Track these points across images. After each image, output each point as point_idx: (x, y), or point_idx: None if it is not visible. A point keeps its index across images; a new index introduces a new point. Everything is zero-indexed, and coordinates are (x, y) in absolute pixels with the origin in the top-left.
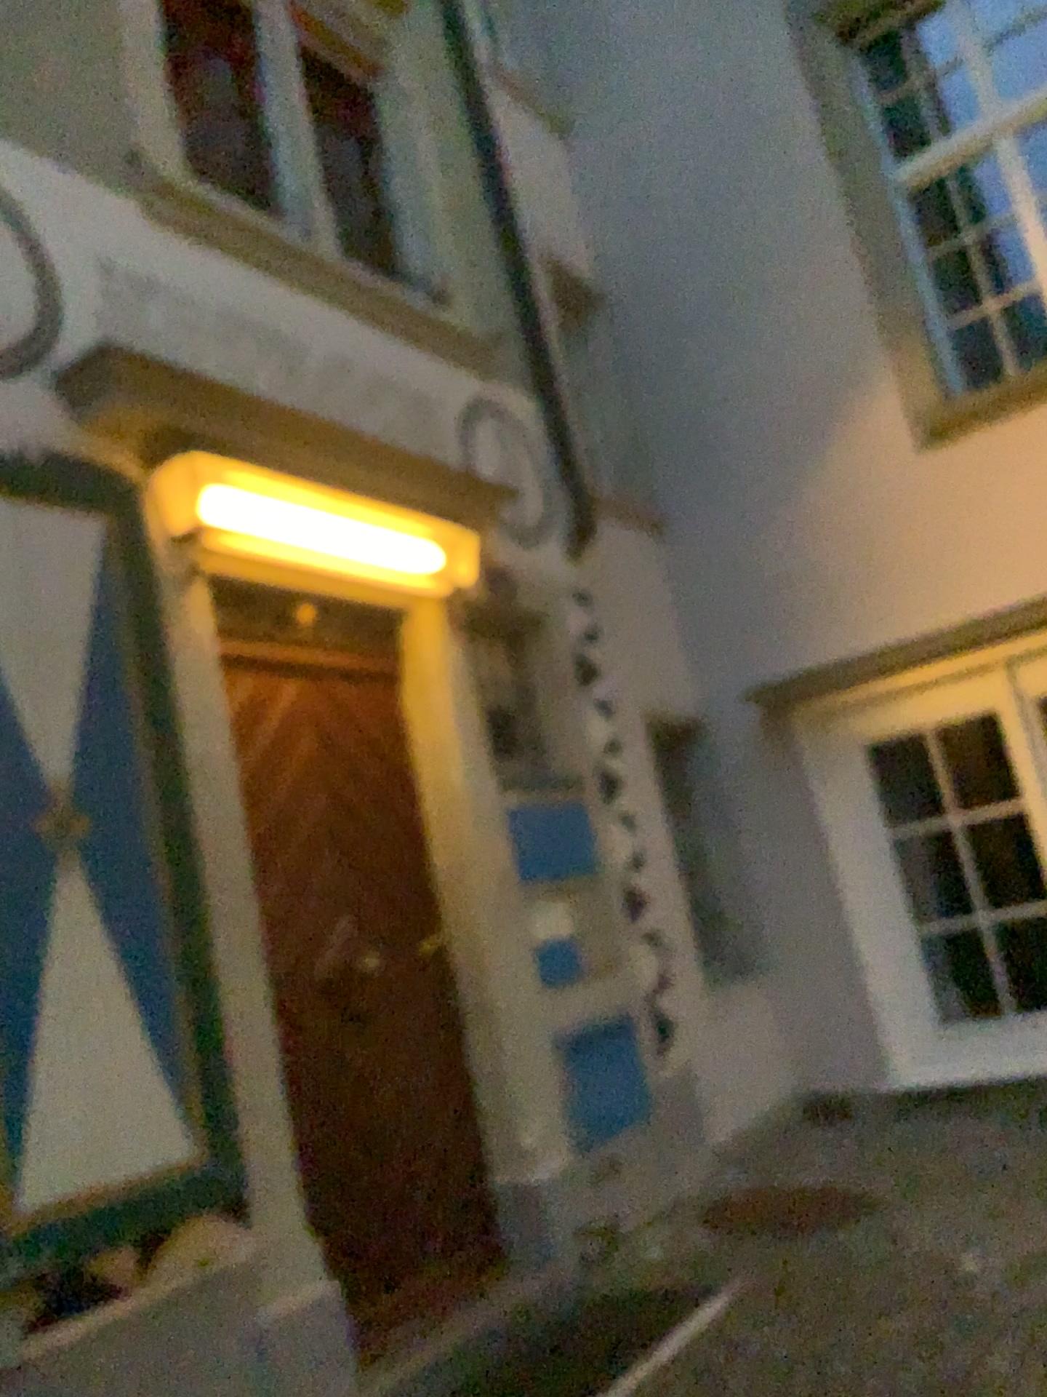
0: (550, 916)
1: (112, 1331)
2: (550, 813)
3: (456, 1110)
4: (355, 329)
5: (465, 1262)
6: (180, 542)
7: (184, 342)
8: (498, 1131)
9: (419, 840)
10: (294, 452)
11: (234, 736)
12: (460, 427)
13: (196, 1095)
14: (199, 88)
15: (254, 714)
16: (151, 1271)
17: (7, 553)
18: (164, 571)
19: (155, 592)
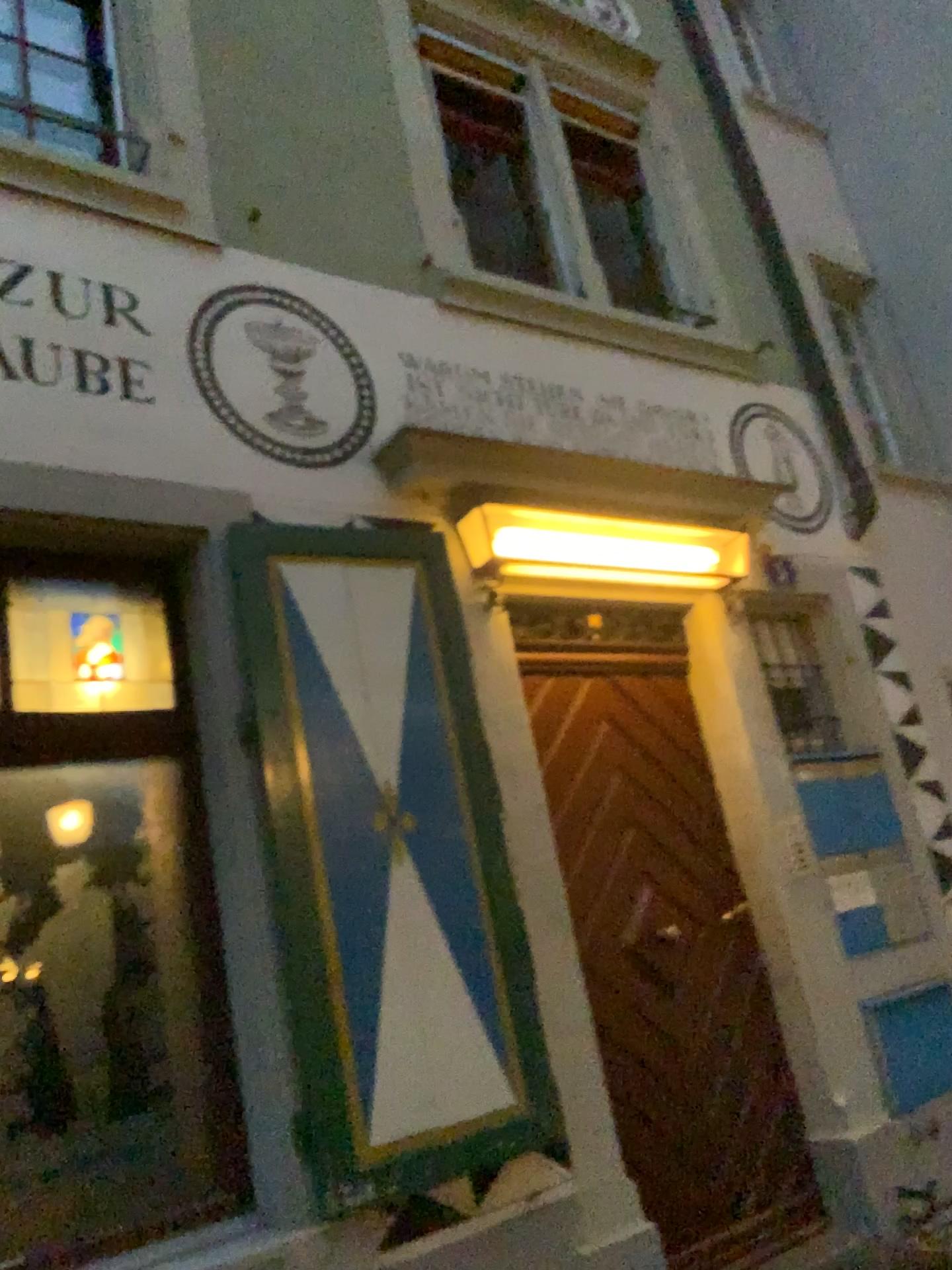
0: (853, 883)
1: (454, 1250)
2: (846, 784)
3: (768, 1068)
4: (626, 361)
5: (785, 1214)
6: (479, 575)
7: (475, 403)
8: (811, 1091)
9: (715, 816)
10: (572, 483)
11: (539, 732)
12: (731, 431)
13: (513, 1050)
14: (477, 186)
15: (556, 712)
16: (484, 1201)
17: (338, 604)
18: (467, 601)
19: (459, 619)
